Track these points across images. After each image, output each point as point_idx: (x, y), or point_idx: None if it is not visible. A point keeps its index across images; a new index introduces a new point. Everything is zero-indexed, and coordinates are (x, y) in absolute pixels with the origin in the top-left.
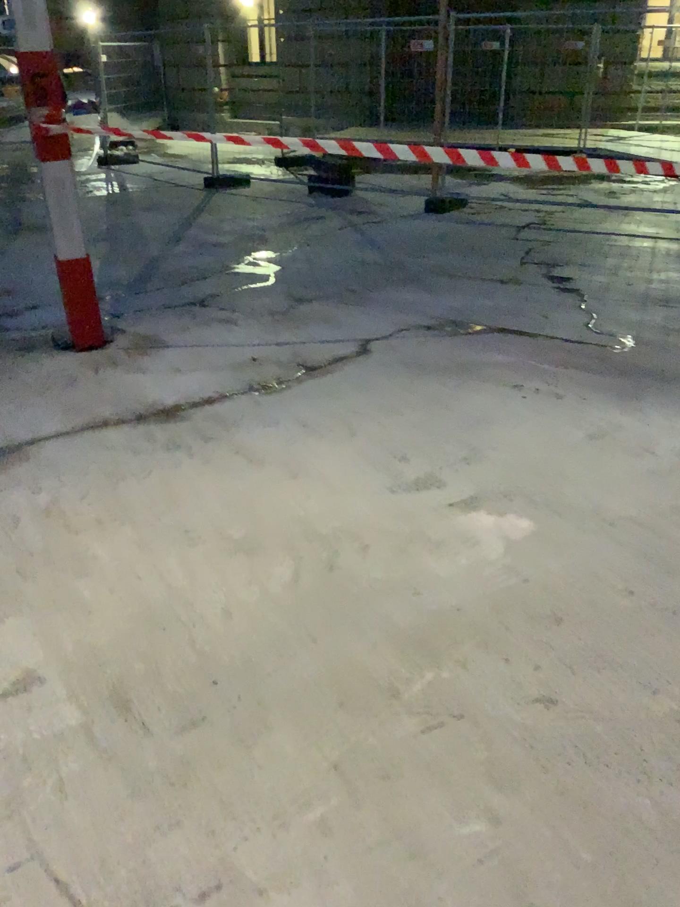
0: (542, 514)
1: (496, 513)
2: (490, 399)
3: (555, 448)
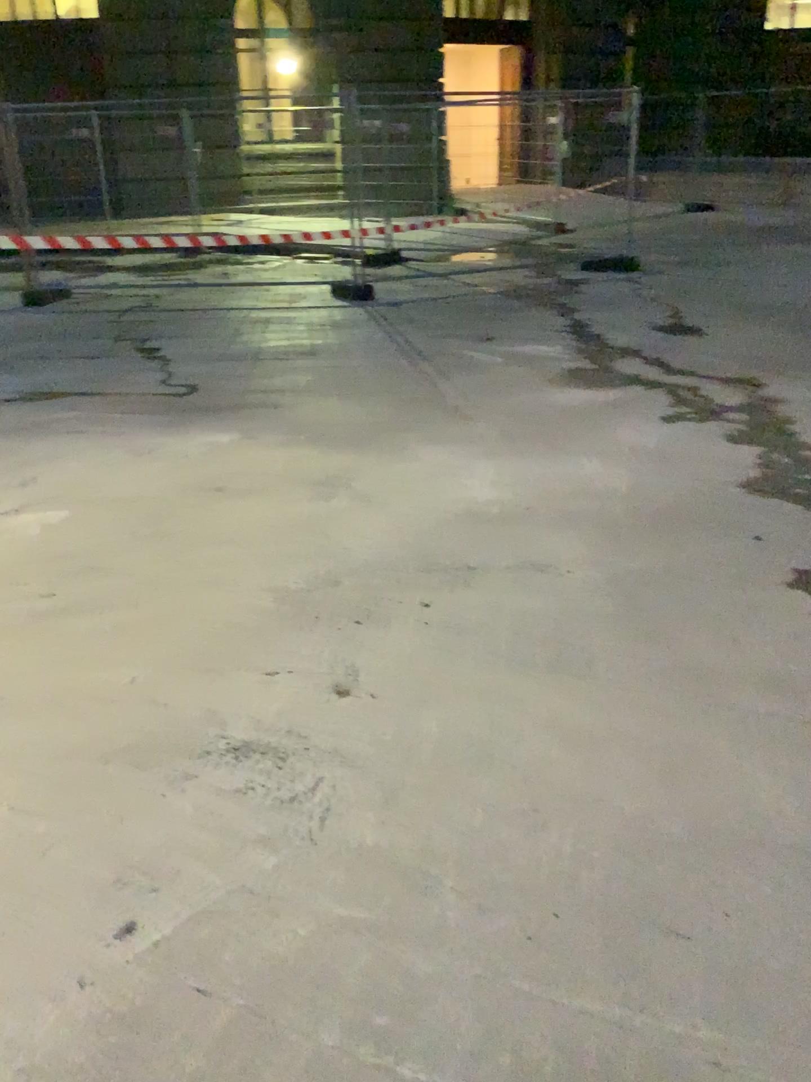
0: (83, 504)
1: (45, 510)
2: (59, 443)
3: (107, 465)
